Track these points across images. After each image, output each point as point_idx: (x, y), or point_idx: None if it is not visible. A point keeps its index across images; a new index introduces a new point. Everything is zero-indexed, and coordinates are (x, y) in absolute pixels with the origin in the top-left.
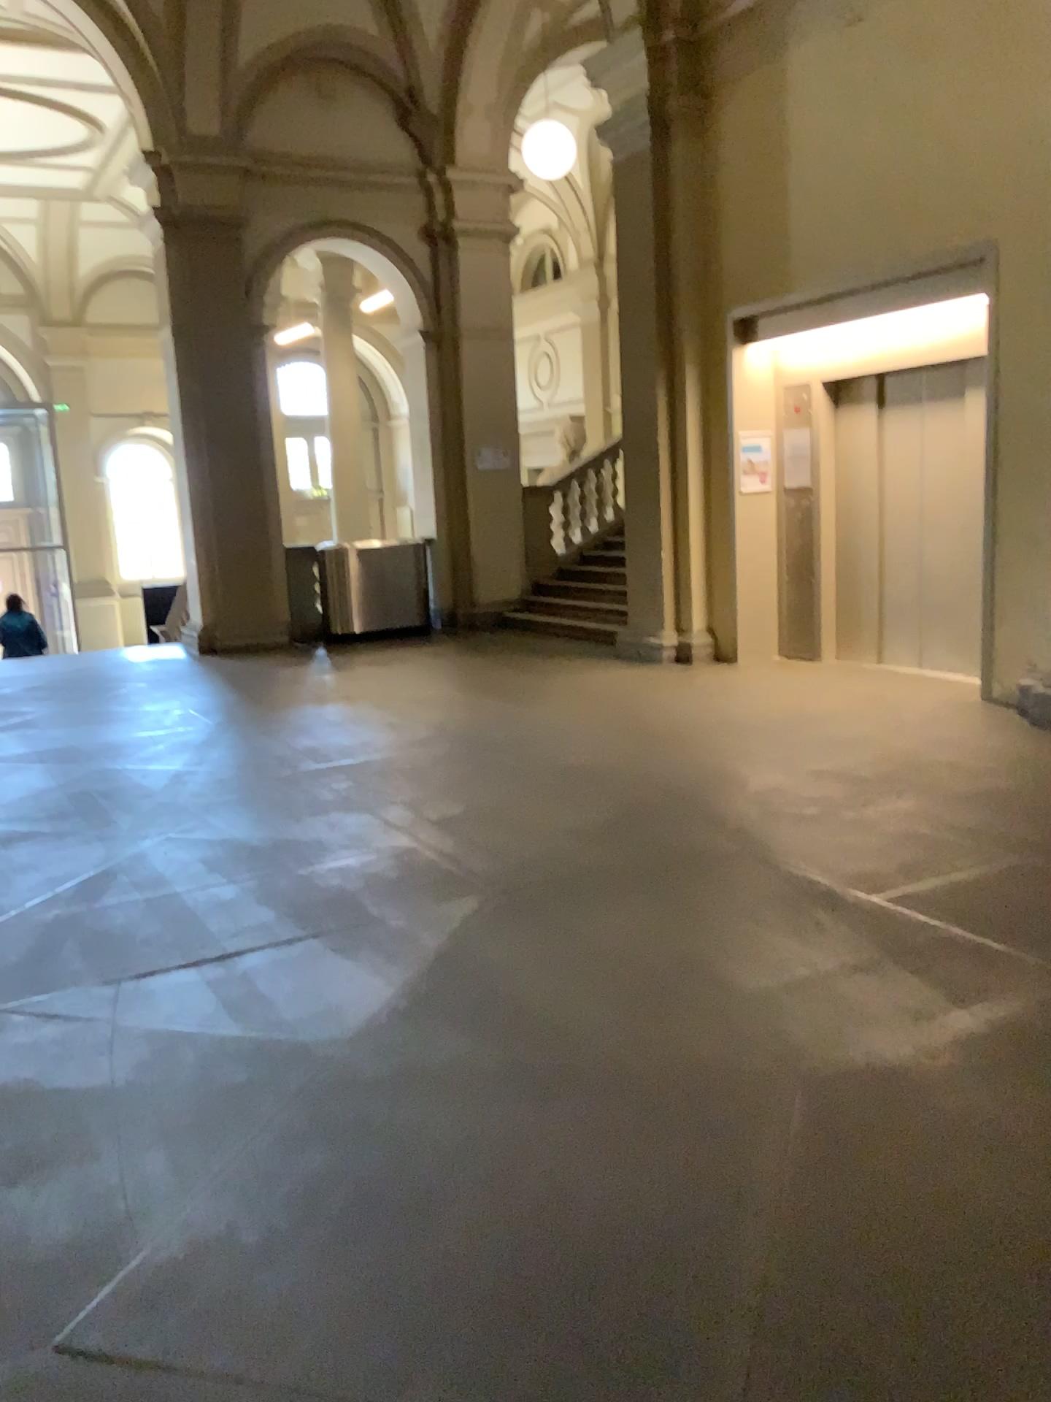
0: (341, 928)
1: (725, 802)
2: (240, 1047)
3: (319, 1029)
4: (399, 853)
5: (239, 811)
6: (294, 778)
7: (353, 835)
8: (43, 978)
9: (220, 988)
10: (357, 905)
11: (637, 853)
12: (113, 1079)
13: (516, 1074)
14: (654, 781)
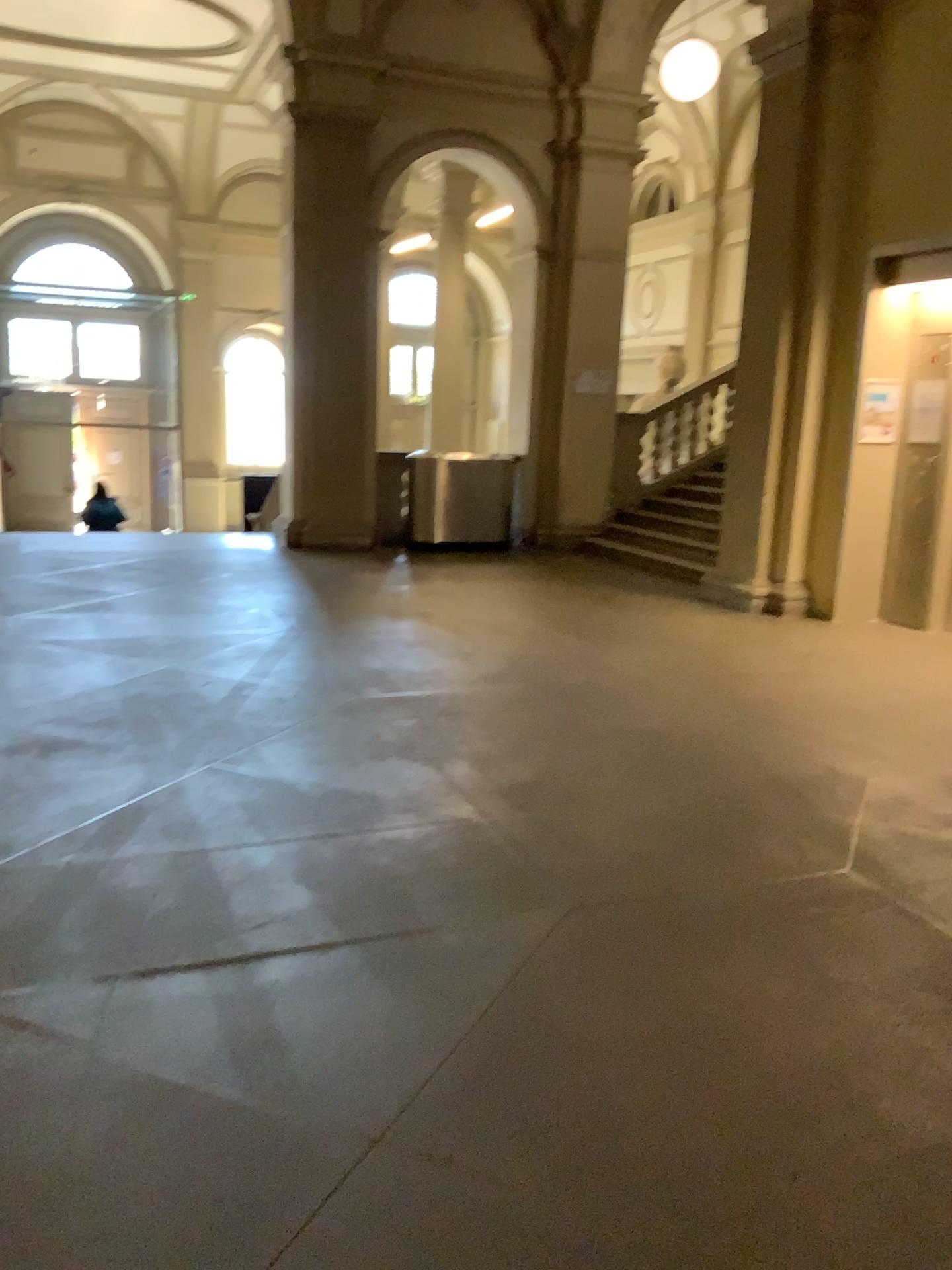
0: (387, 937)
1: (844, 809)
2: (236, 1131)
3: (343, 1112)
4: (462, 829)
5: (293, 745)
6: (357, 710)
7: (413, 795)
8: (28, 962)
9: (229, 1016)
10: (409, 903)
11: (744, 871)
12: (67, 1159)
13: (603, 1262)
14: (755, 766)
